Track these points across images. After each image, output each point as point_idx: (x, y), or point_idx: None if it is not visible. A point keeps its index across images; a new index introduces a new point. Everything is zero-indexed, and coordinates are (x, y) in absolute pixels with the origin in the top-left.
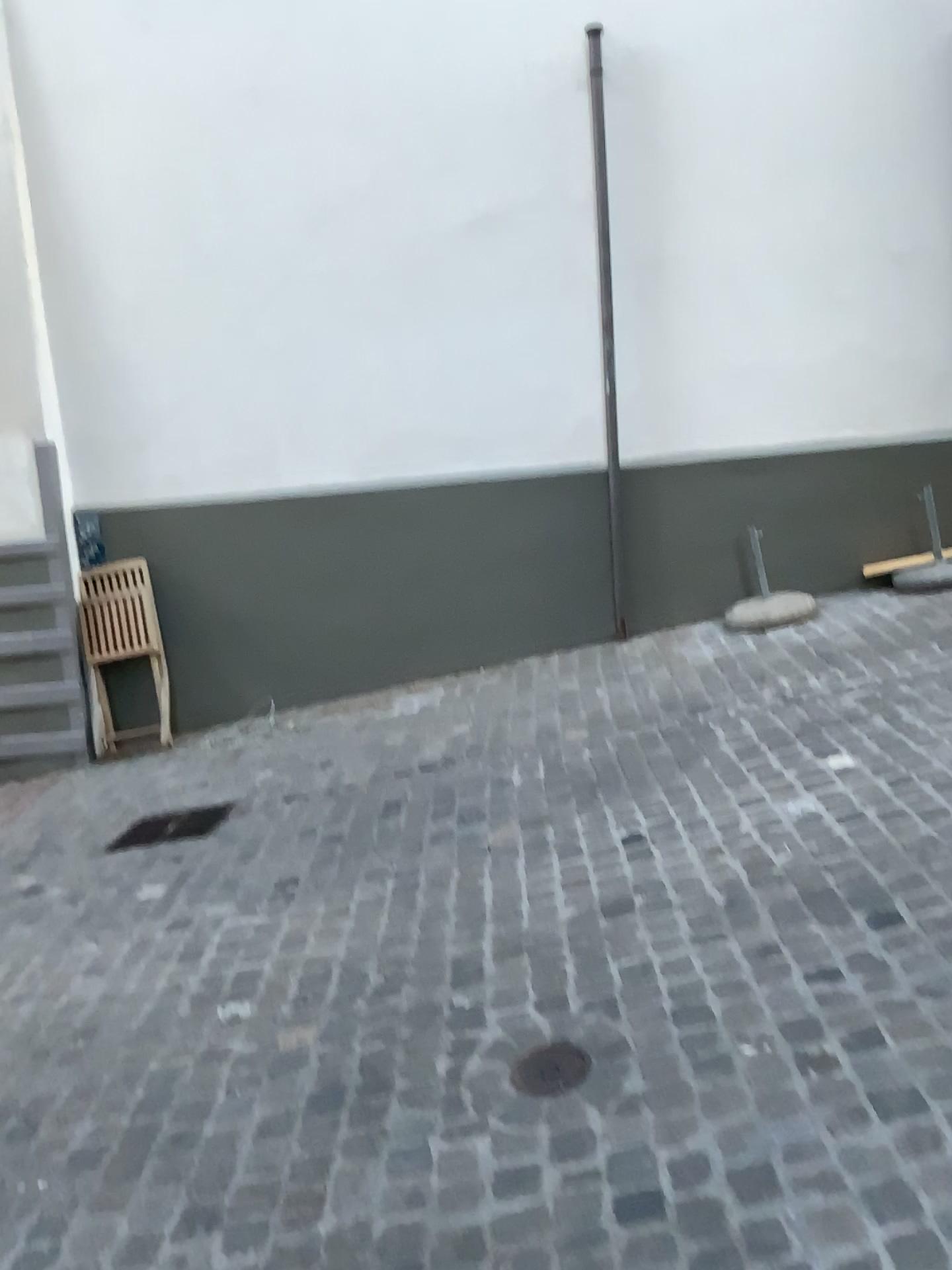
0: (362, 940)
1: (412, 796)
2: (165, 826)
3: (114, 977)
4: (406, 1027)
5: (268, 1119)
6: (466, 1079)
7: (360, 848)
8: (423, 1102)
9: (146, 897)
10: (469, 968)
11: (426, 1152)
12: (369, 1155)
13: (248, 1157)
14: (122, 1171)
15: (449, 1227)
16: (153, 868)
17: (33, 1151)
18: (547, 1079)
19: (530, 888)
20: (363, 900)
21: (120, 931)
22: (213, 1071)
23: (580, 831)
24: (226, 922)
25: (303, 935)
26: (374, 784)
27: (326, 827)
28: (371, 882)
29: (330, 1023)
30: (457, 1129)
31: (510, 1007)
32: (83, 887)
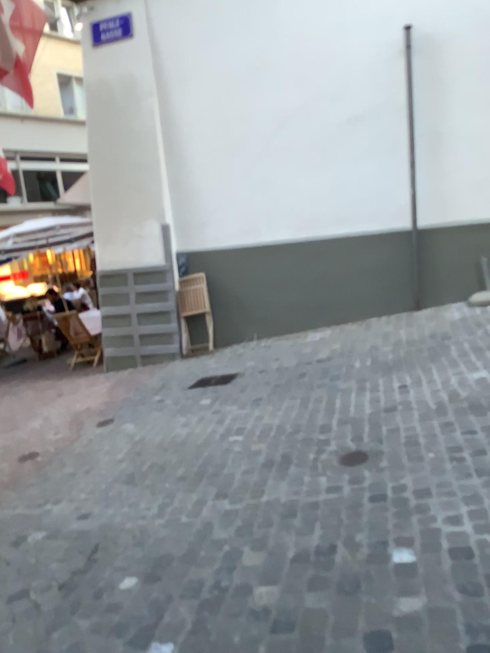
0: (287, 418)
1: (314, 371)
2: (212, 381)
3: (192, 428)
4: (301, 444)
5: (247, 469)
6: (321, 460)
7: (290, 389)
8: (304, 465)
9: (204, 404)
10: (328, 427)
11: (303, 479)
12: (282, 479)
13: (239, 478)
14: (195, 480)
15: (308, 499)
16: (207, 395)
17: (165, 475)
18: (351, 461)
19: (357, 402)
20: (289, 406)
21: (194, 414)
22: (228, 455)
23: (382, 384)
24: (235, 412)
25: (264, 416)
26: (299, 367)
27: (277, 382)
28: (293, 400)
29: (272, 443)
30: (315, 473)
31: (341, 439)
32: (180, 400)
